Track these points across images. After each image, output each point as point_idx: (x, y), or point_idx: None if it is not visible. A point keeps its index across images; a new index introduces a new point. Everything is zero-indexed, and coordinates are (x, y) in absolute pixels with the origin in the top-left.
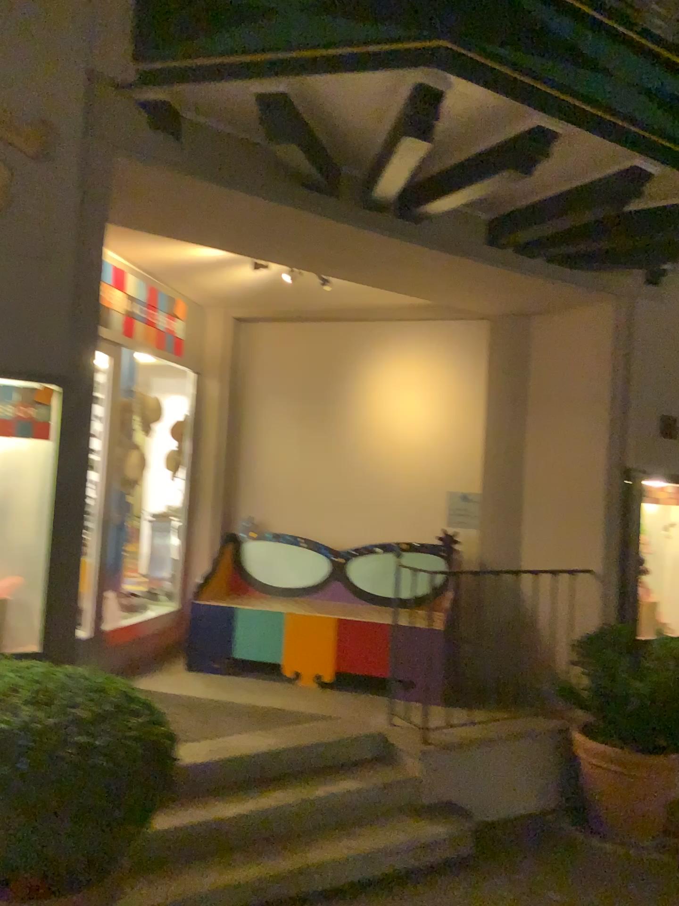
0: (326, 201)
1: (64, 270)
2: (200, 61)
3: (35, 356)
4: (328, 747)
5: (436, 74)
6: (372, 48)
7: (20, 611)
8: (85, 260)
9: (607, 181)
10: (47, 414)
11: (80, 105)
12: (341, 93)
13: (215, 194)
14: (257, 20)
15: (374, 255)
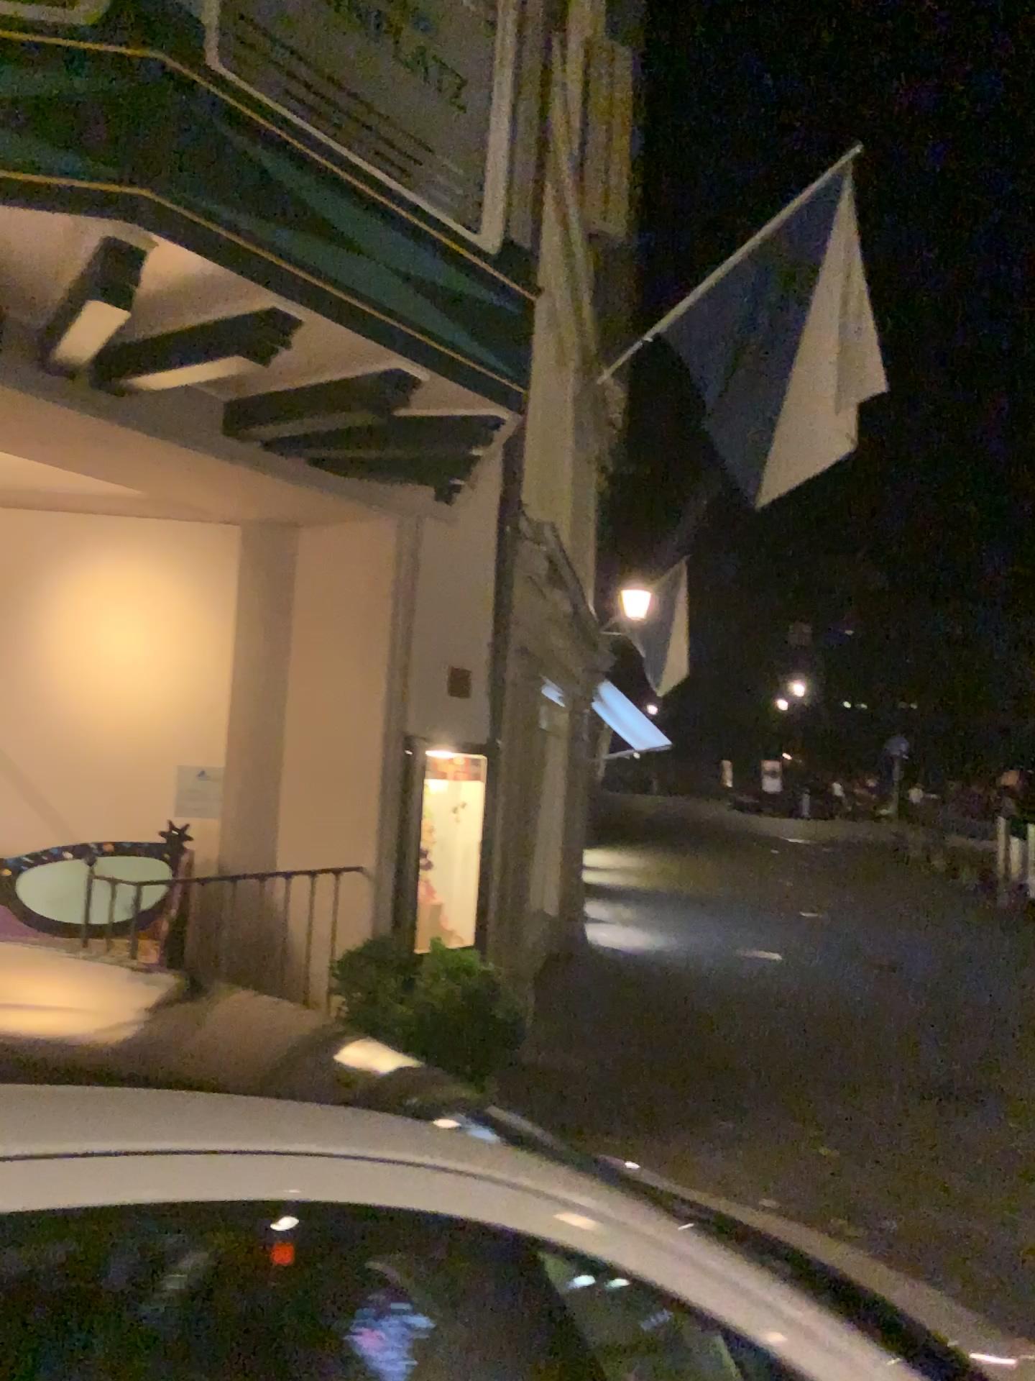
0: None
1: None
2: None
3: None
4: None
5: (138, 230)
6: (48, 181)
7: None
8: None
9: (369, 381)
10: None
11: None
12: (1, 229)
13: None
14: None
15: (59, 435)
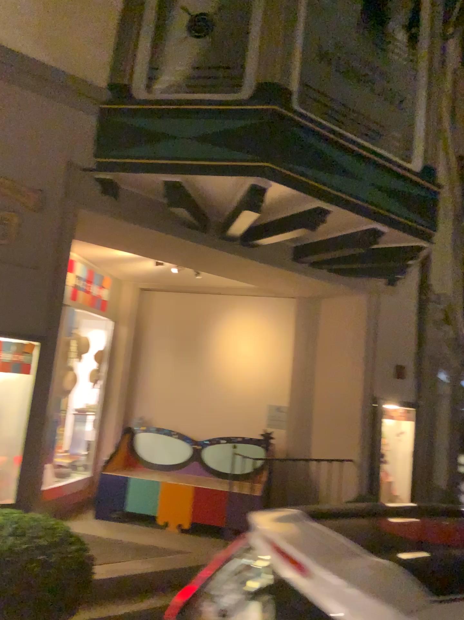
0: (200, 234)
1: (46, 274)
2: (133, 160)
3: (25, 324)
4: (184, 571)
5: (264, 178)
6: (229, 163)
7: (2, 477)
8: (58, 268)
9: (360, 234)
10: (29, 358)
11: (62, 181)
12: (211, 183)
13: (135, 229)
14: (166, 141)
15: (227, 263)
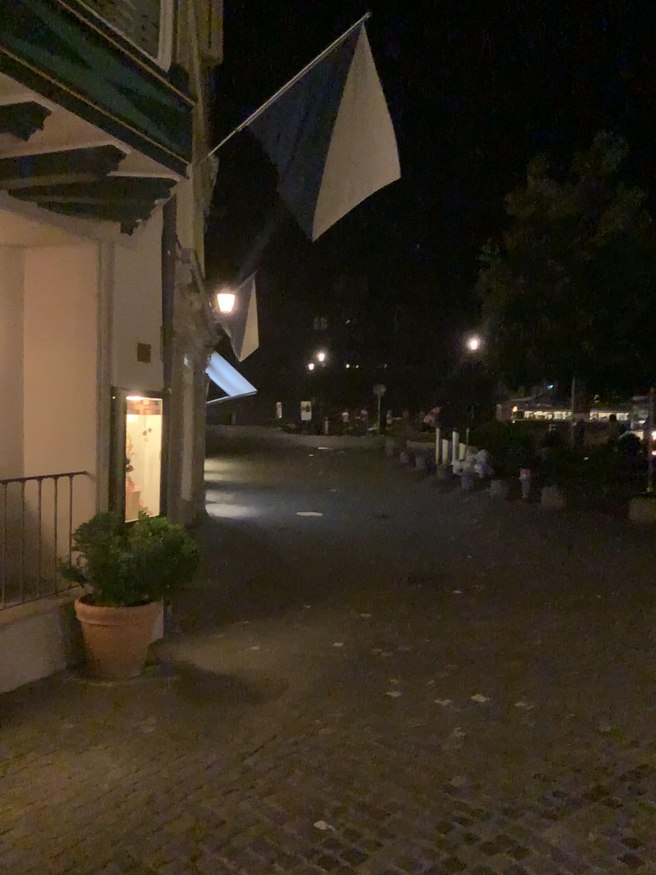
0: None
1: None
2: None
3: None
4: None
5: None
6: None
7: None
8: None
9: (91, 157)
10: None
11: None
12: None
13: None
14: None
15: None
